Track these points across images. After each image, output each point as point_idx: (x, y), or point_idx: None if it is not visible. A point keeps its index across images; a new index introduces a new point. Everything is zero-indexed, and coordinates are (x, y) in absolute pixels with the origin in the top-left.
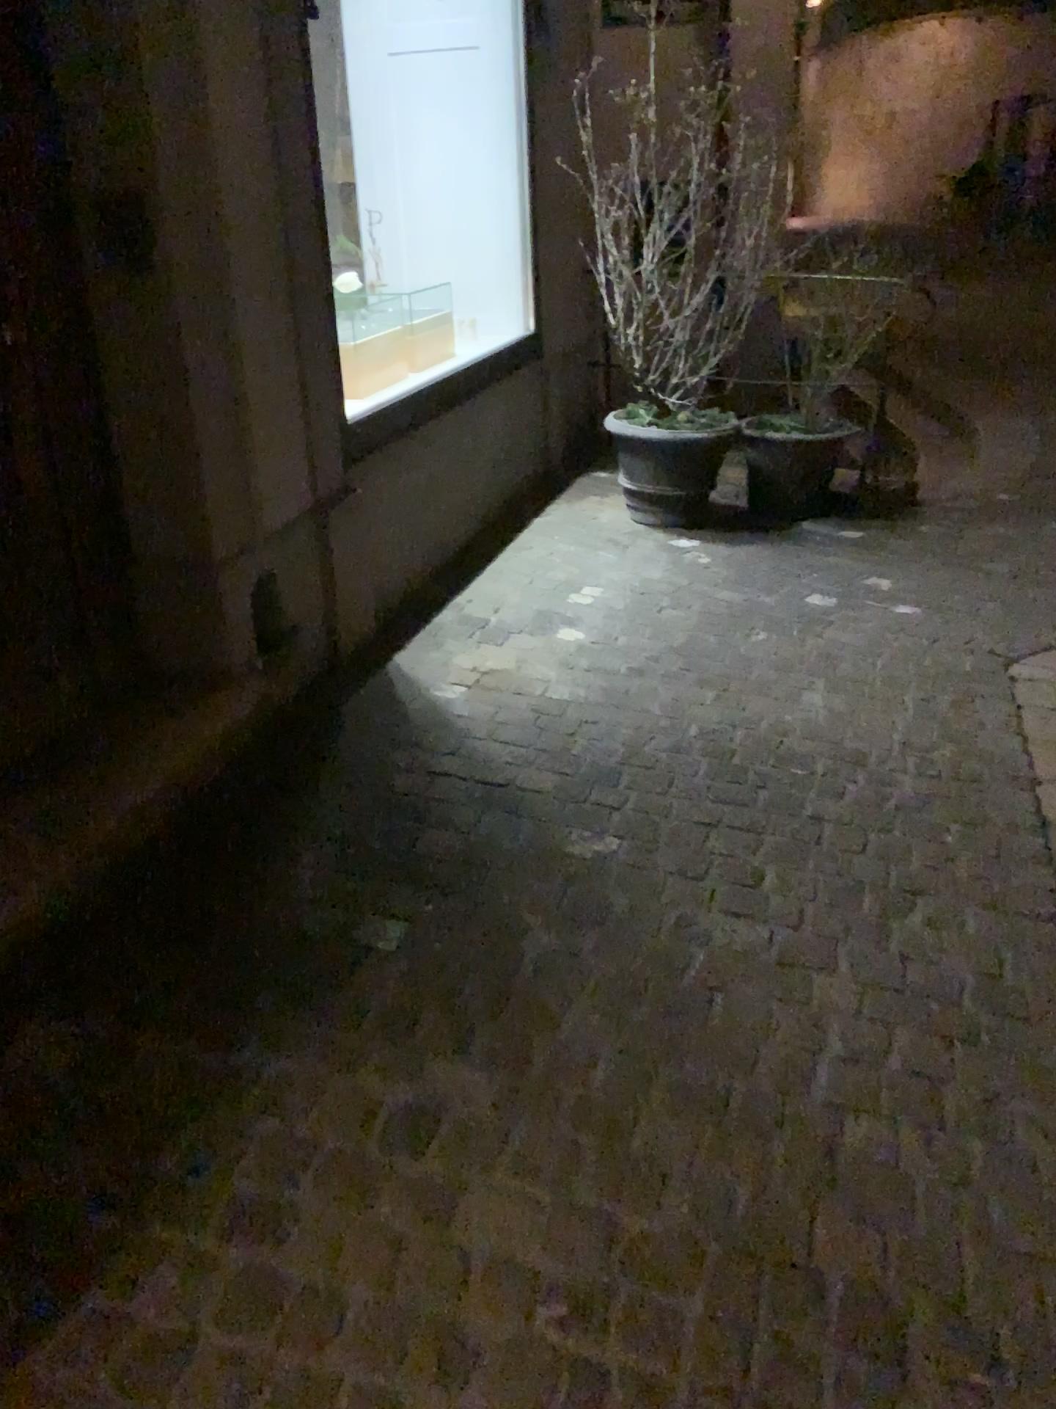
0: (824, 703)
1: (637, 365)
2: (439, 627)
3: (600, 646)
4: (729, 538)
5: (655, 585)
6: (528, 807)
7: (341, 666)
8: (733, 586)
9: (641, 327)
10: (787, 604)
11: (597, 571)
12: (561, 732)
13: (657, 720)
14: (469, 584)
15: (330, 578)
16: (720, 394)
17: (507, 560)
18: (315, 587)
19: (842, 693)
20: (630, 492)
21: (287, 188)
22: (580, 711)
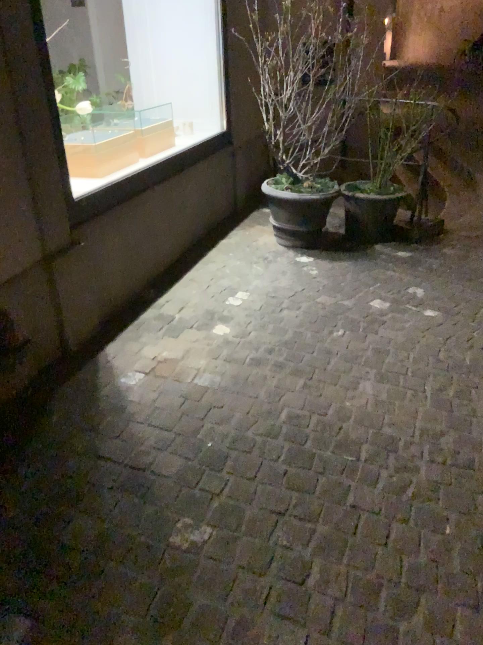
0: (371, 394)
1: (279, 153)
2: (141, 325)
3: (236, 341)
4: (330, 257)
5: (280, 291)
6: (154, 493)
7: (69, 356)
8: (327, 293)
9: (281, 132)
10: (358, 307)
11: (248, 280)
12: (194, 420)
13: (260, 408)
14: (169, 289)
15: (57, 304)
16: (328, 172)
17: (196, 272)
18: (46, 311)
19: (384, 386)
20: (274, 227)
21: (7, 48)
22: (210, 400)
